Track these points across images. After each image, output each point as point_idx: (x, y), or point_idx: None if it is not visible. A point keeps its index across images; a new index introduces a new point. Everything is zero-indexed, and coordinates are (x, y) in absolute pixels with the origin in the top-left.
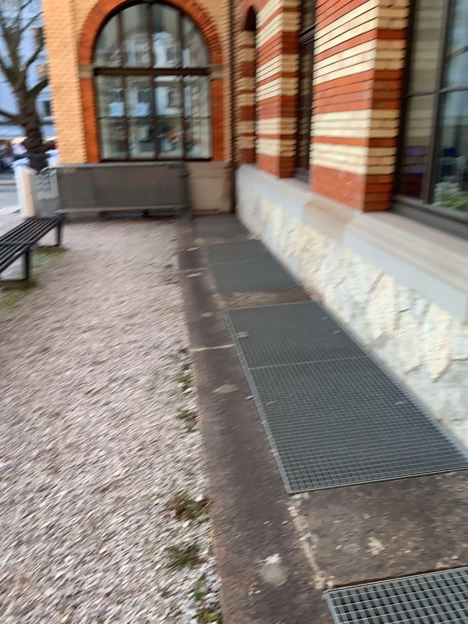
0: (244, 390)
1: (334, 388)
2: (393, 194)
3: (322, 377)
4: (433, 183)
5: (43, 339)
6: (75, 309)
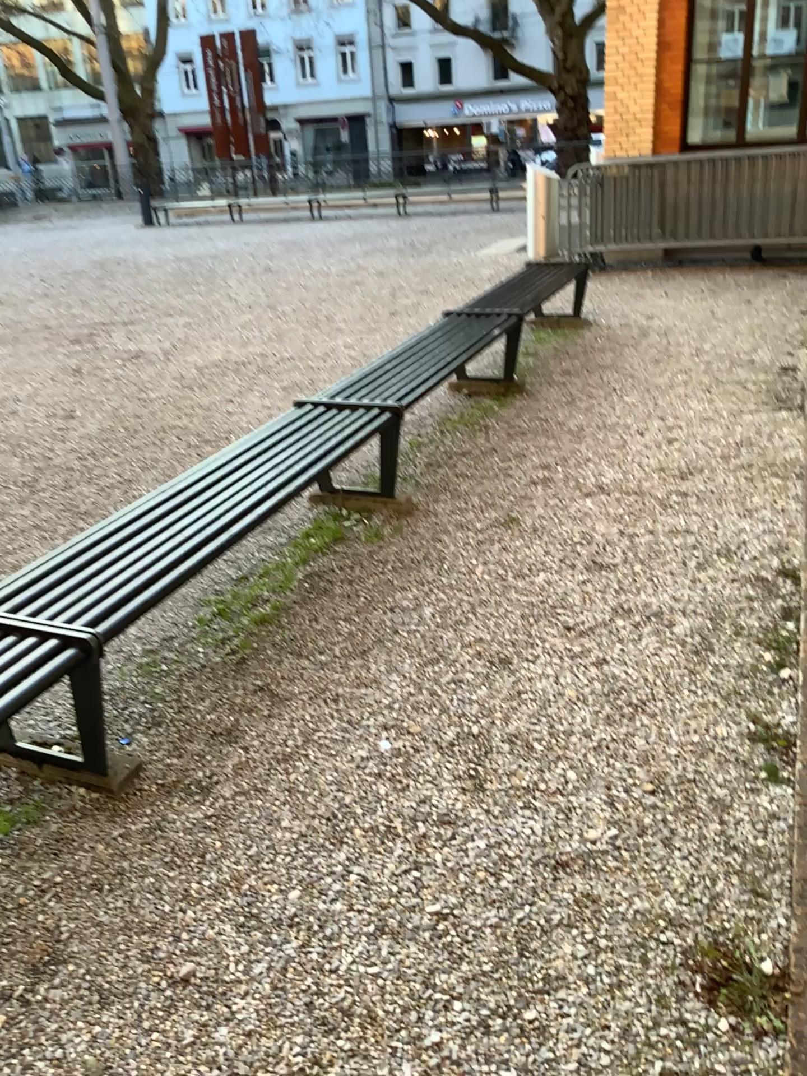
0: None
1: None
2: None
3: None
4: None
5: (511, 500)
6: (580, 448)
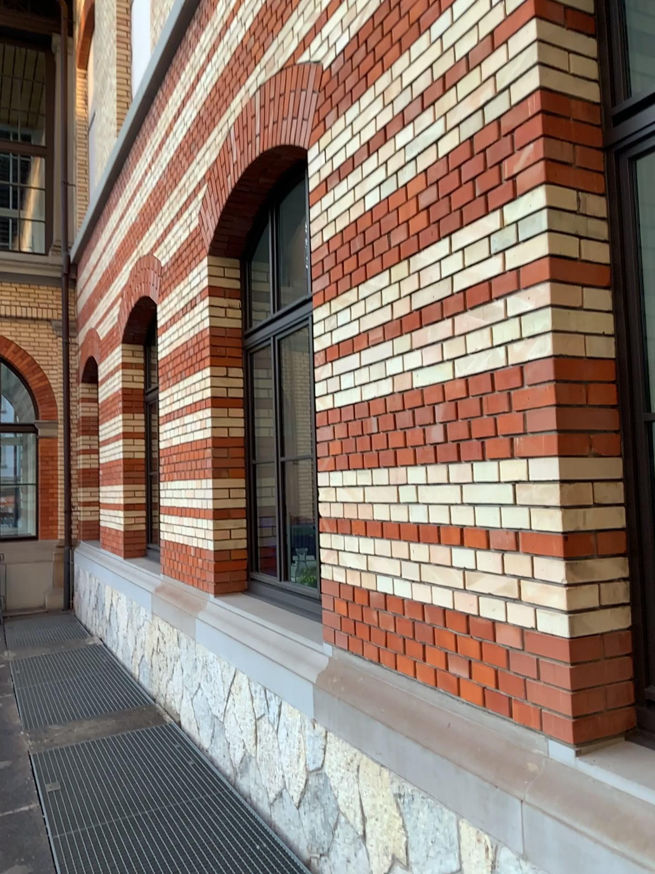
0: (40, 871)
1: (173, 844)
2: (251, 572)
3: (158, 831)
4: (288, 557)
5: None
6: None
